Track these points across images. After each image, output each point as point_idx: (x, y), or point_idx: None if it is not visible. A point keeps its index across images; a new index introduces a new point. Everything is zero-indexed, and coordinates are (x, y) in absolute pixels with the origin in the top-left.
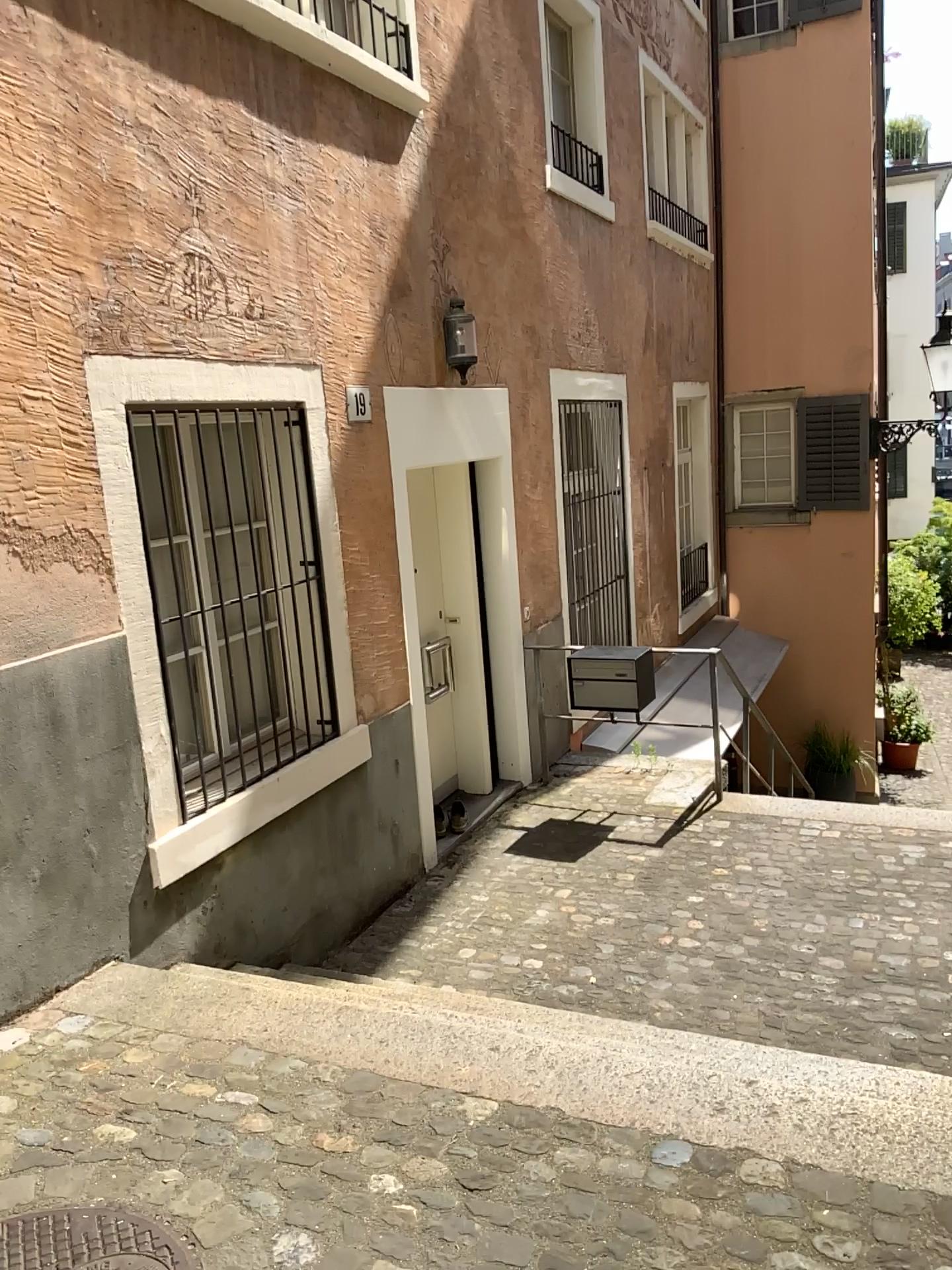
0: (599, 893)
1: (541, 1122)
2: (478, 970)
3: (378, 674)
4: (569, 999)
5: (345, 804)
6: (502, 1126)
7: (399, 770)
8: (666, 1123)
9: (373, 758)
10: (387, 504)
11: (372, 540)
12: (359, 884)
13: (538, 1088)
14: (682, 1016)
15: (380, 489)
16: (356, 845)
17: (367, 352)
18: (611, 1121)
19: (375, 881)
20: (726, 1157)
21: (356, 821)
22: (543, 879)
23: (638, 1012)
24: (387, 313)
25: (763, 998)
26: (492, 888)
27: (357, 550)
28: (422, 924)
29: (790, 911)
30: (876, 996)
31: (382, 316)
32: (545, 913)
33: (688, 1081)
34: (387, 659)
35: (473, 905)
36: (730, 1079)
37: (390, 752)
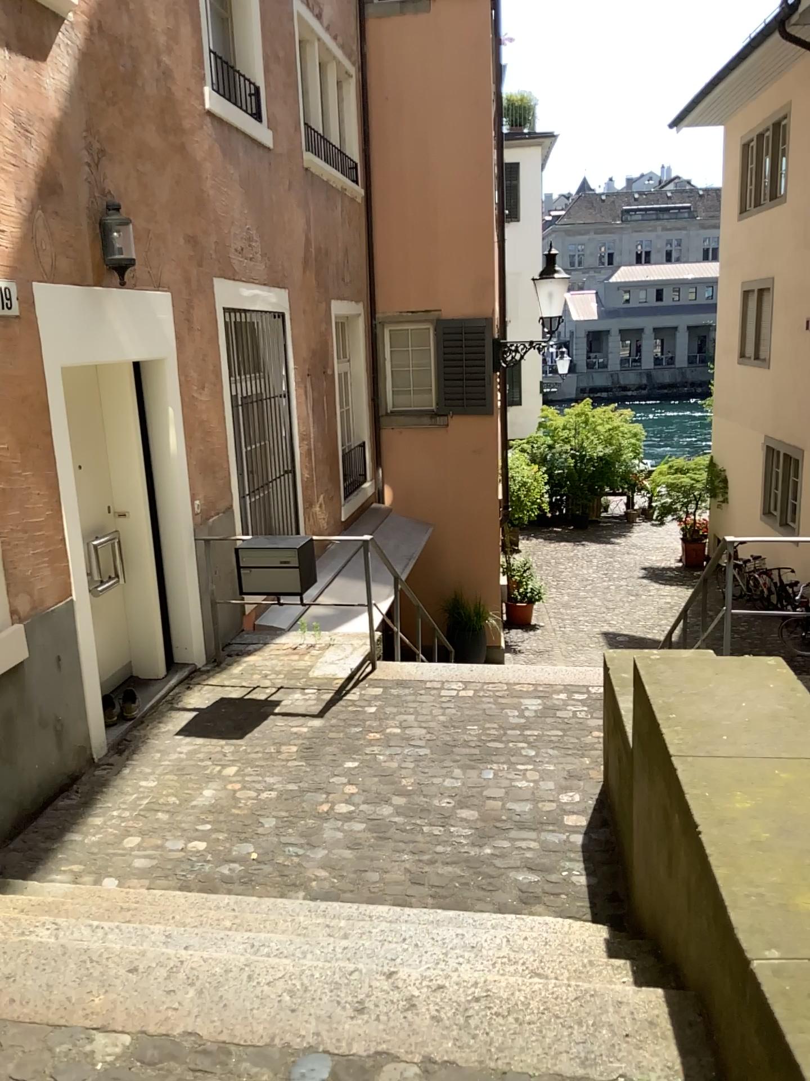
0: (263, 767)
1: (177, 1050)
2: (142, 857)
3: (36, 571)
4: (230, 879)
5: (1, 703)
6: (134, 1061)
7: (63, 664)
8: (307, 1031)
9: (33, 655)
10: (41, 402)
11: (25, 438)
12: (21, 781)
13: (176, 1010)
14: (336, 883)
15: (32, 387)
16: (15, 743)
17: (13, 249)
18: (251, 1037)
19: (40, 775)
20: (365, 1062)
21: (15, 720)
22: (210, 757)
23: (295, 884)
24: (36, 211)
25: (408, 857)
26: (161, 770)
27: (9, 448)
28: (88, 814)
29: (432, 770)
30: (506, 844)
31: (30, 213)
32: (210, 792)
33: (330, 979)
34: (46, 557)
35: (141, 789)
36: (371, 971)
37: (52, 647)
